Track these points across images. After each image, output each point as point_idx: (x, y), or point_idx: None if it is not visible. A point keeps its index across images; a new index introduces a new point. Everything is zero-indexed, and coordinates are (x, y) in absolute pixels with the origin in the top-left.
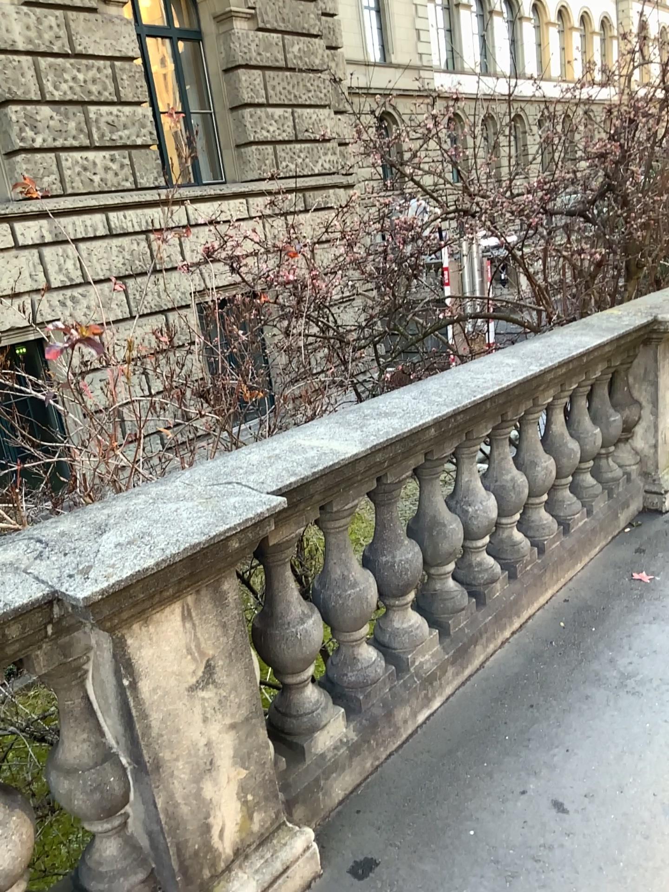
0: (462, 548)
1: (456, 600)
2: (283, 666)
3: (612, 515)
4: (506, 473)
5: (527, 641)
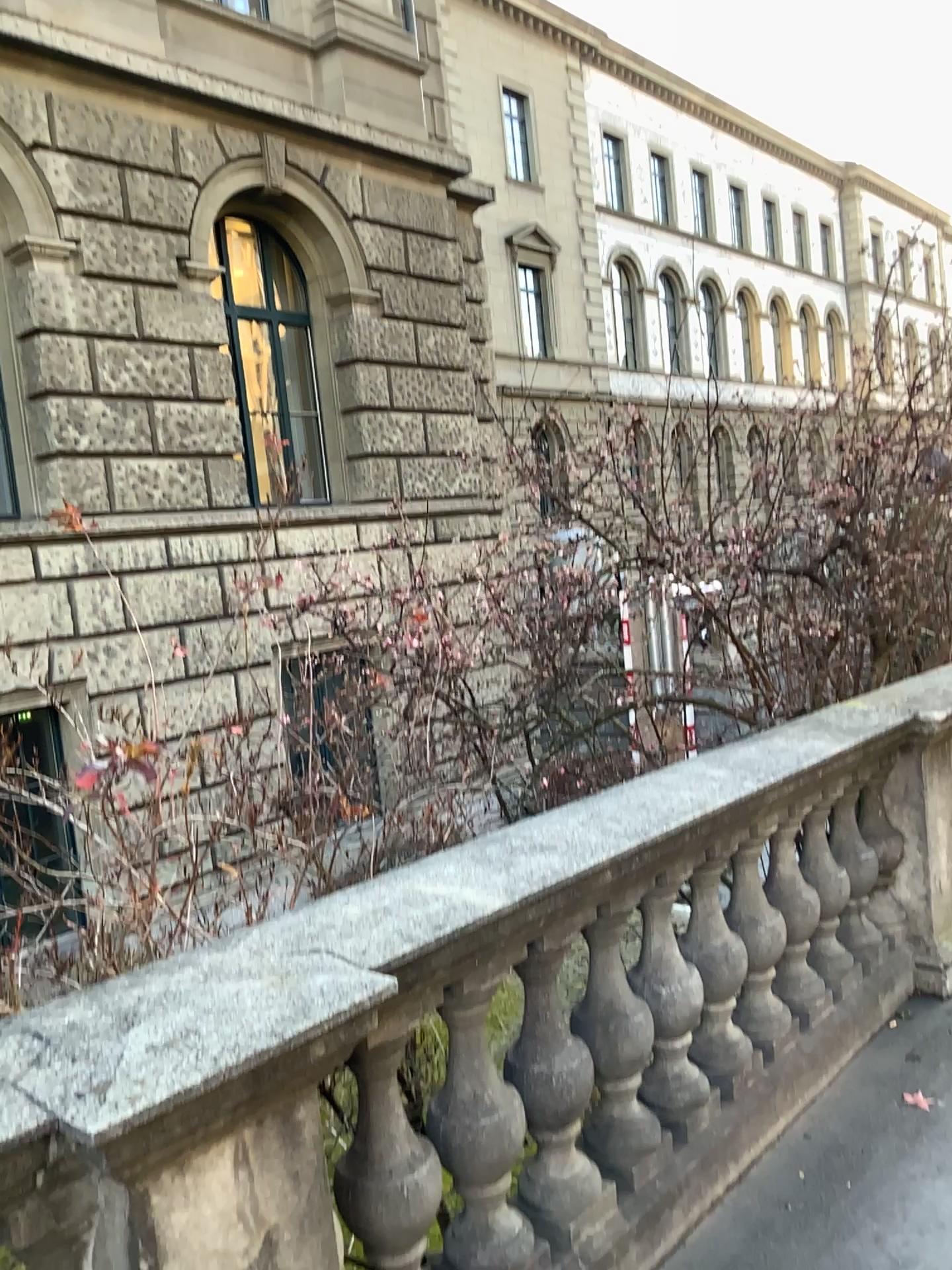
0: (650, 1045)
1: (642, 1131)
2: (372, 1236)
3: (874, 998)
4: (715, 929)
5: (753, 1203)
